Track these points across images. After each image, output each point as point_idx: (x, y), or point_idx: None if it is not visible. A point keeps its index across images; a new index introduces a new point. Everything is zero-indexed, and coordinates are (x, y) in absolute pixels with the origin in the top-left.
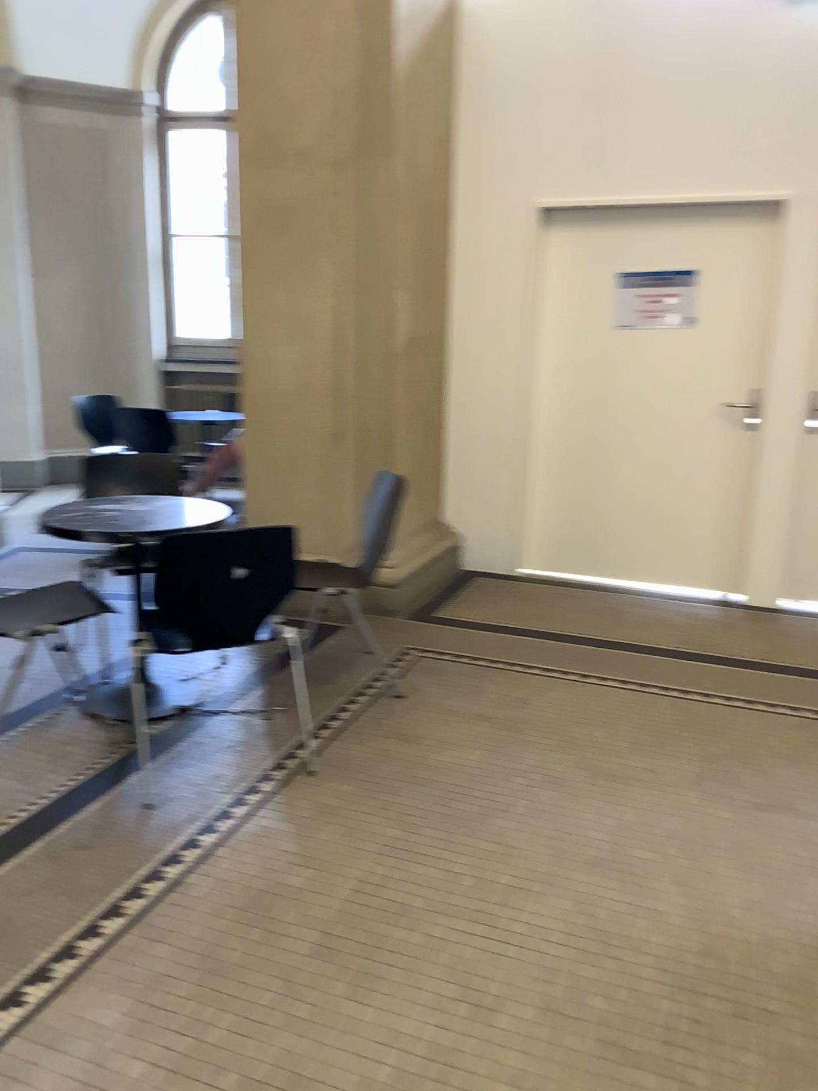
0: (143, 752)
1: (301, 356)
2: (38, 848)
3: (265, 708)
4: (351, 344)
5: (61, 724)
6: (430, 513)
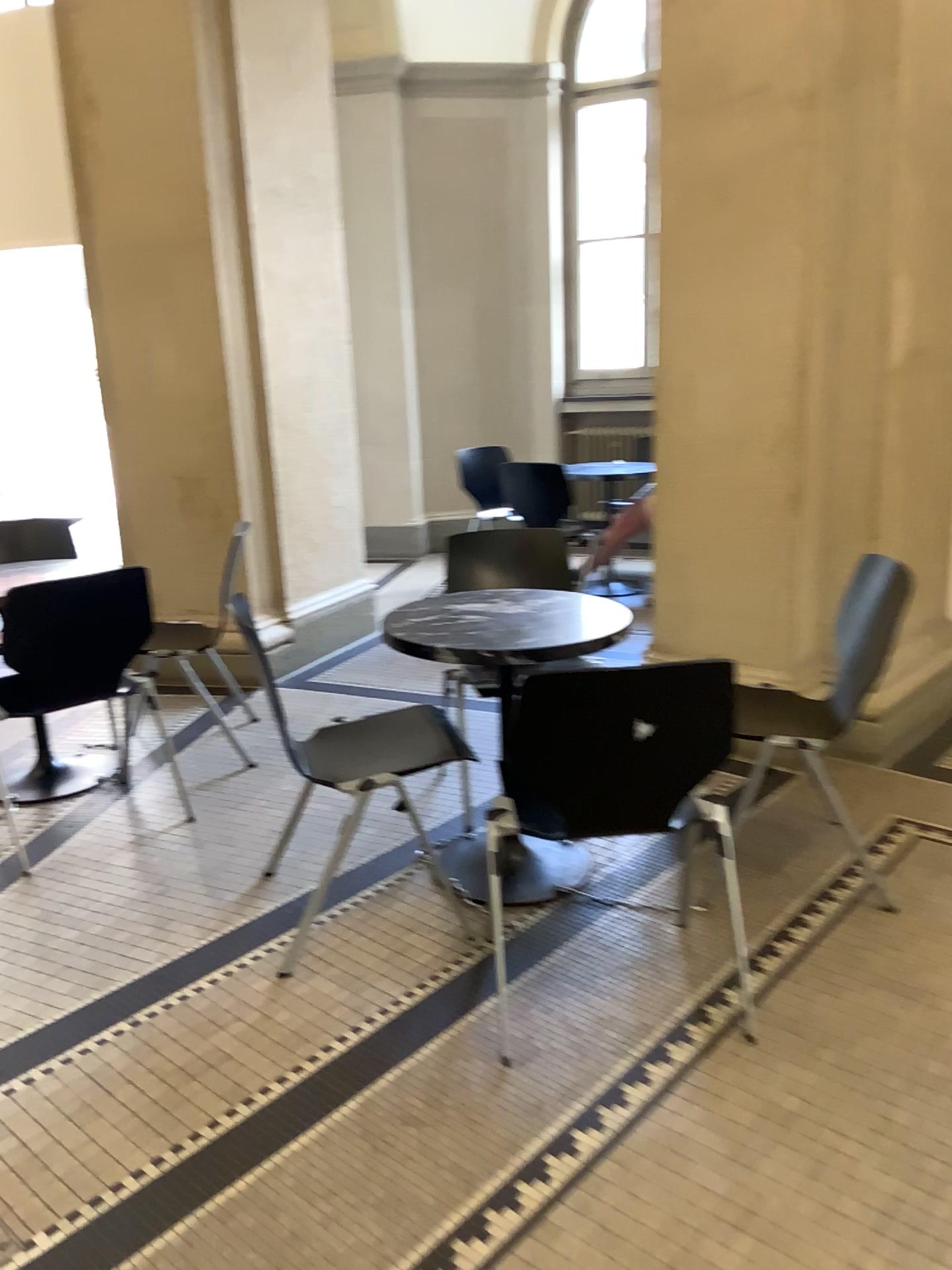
0: (502, 961)
1: (744, 377)
2: (344, 1113)
3: (680, 903)
4: (820, 357)
5: (400, 898)
6: (933, 603)
